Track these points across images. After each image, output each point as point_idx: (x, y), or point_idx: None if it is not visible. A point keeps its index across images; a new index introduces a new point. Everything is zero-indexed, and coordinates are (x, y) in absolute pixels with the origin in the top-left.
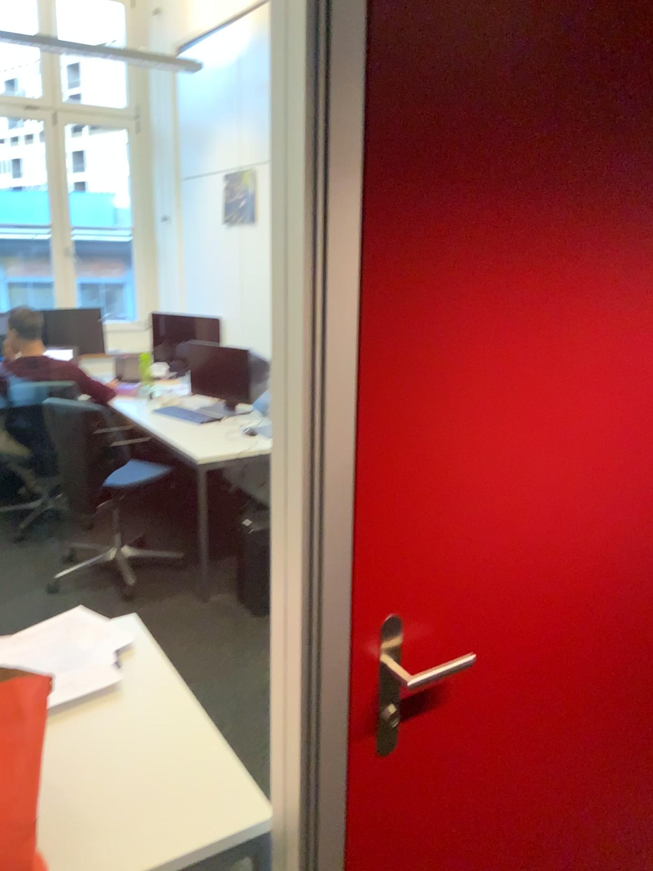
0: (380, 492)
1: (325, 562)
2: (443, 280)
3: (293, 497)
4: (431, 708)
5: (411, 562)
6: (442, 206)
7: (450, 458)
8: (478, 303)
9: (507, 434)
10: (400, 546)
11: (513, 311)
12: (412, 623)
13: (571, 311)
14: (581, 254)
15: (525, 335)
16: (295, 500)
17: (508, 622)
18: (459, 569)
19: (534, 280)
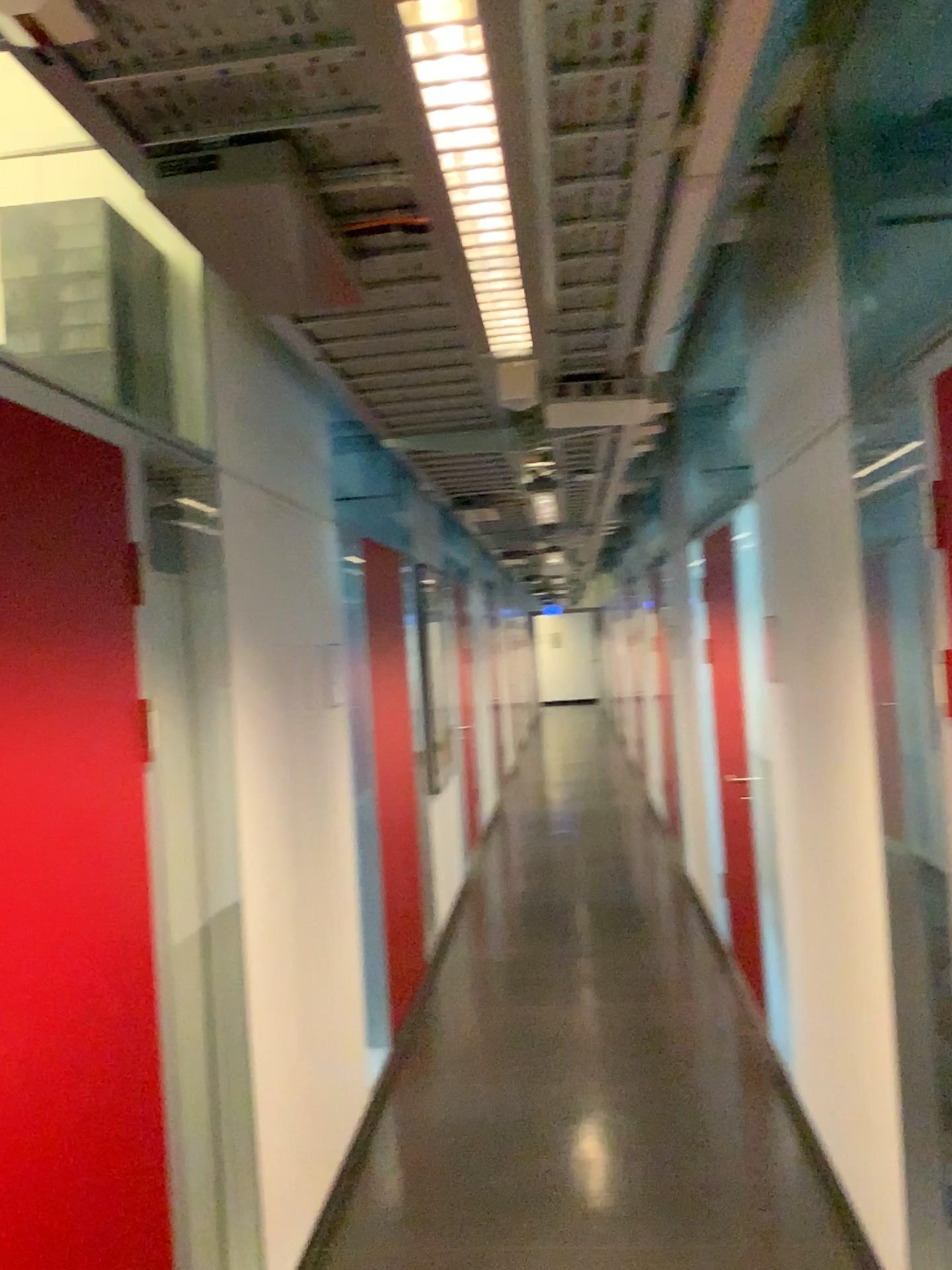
0: None
1: None
2: None
3: None
4: None
5: None
6: None
7: None
8: None
9: None
10: None
11: None
12: None
13: None
14: None
15: None
16: None
17: None
18: None
19: None
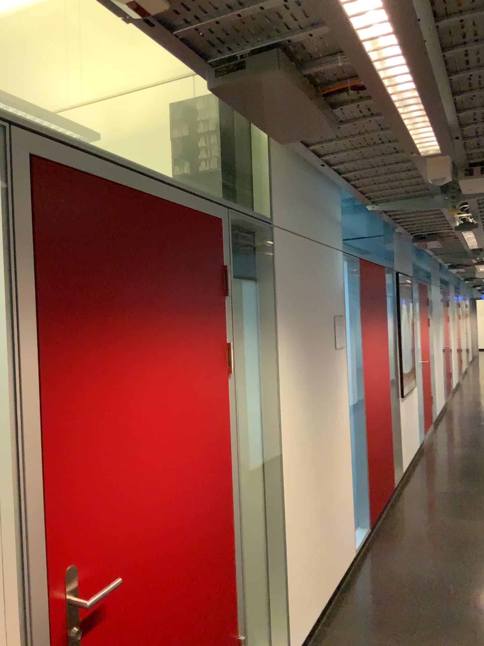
0: (59, 486)
1: (31, 537)
2: (83, 360)
3: (9, 499)
4: (99, 623)
5: (80, 527)
6: (79, 322)
7: (95, 459)
8: (101, 371)
9: (123, 441)
10: (73, 518)
11: (119, 373)
12: (83, 567)
13: (147, 369)
14: (148, 339)
15: (126, 385)
16: (10, 500)
17: (135, 556)
18: (106, 527)
19: (127, 355)
